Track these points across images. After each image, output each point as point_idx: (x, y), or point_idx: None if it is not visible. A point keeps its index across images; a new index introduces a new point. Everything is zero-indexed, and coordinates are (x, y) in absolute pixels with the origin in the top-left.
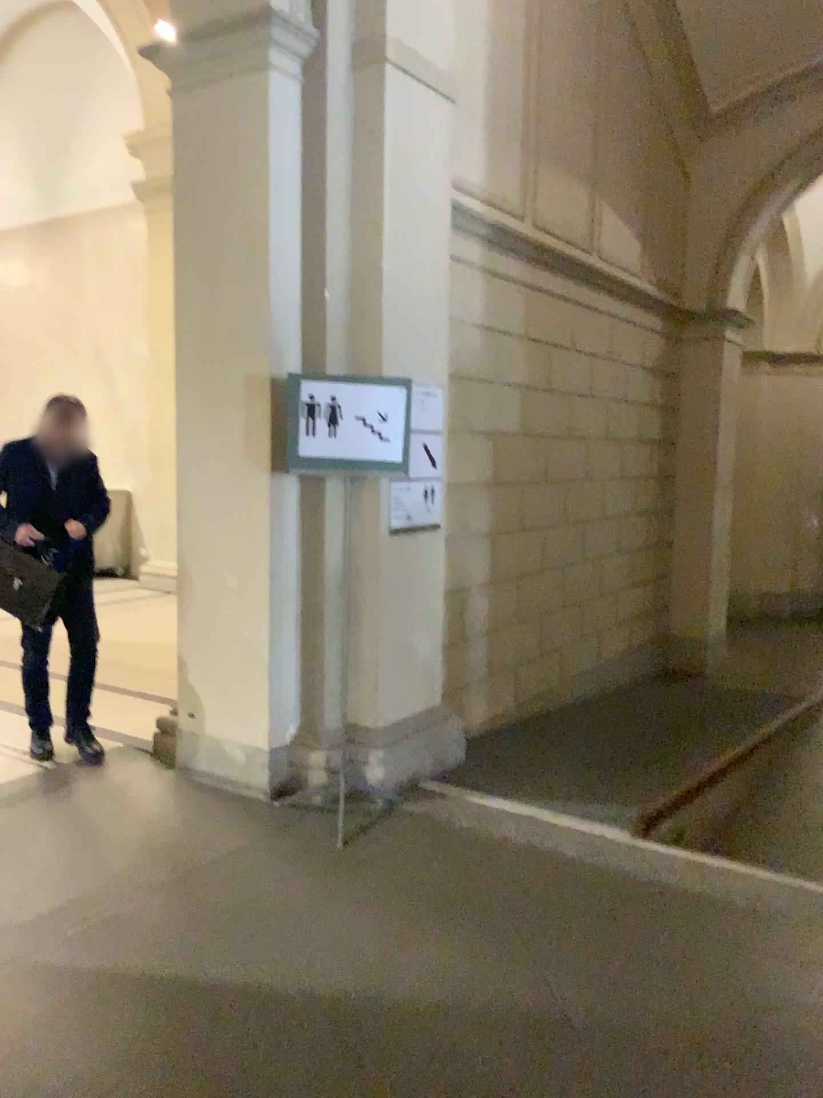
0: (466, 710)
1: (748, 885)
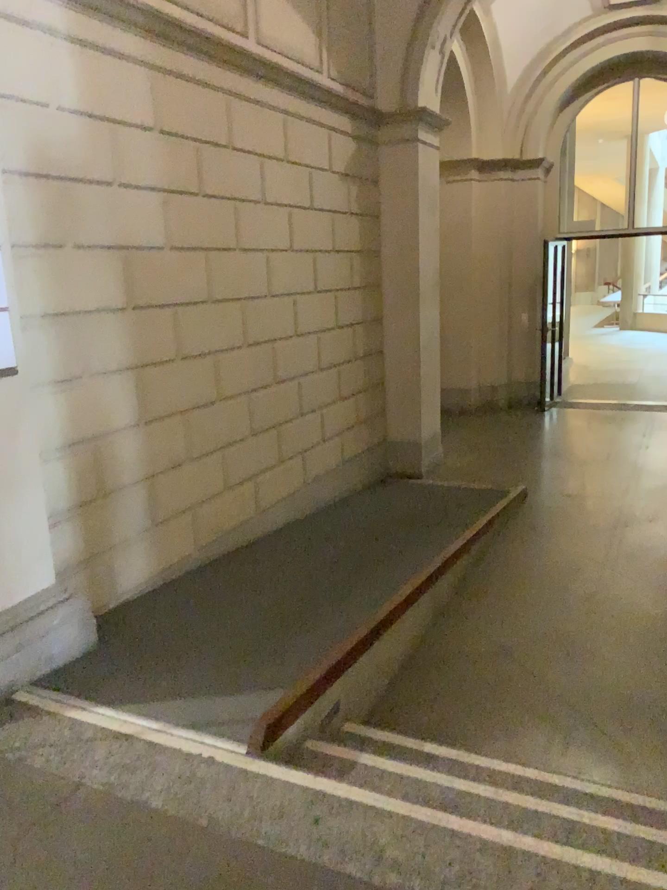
0: (113, 573)
1: (367, 836)
